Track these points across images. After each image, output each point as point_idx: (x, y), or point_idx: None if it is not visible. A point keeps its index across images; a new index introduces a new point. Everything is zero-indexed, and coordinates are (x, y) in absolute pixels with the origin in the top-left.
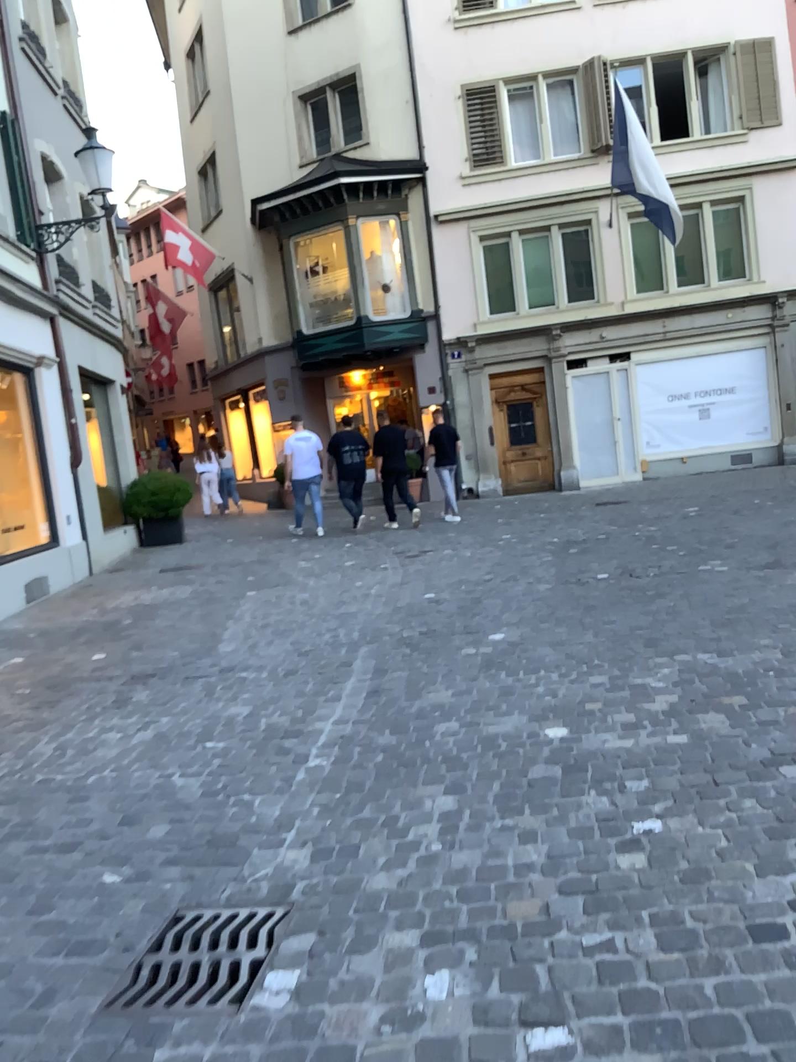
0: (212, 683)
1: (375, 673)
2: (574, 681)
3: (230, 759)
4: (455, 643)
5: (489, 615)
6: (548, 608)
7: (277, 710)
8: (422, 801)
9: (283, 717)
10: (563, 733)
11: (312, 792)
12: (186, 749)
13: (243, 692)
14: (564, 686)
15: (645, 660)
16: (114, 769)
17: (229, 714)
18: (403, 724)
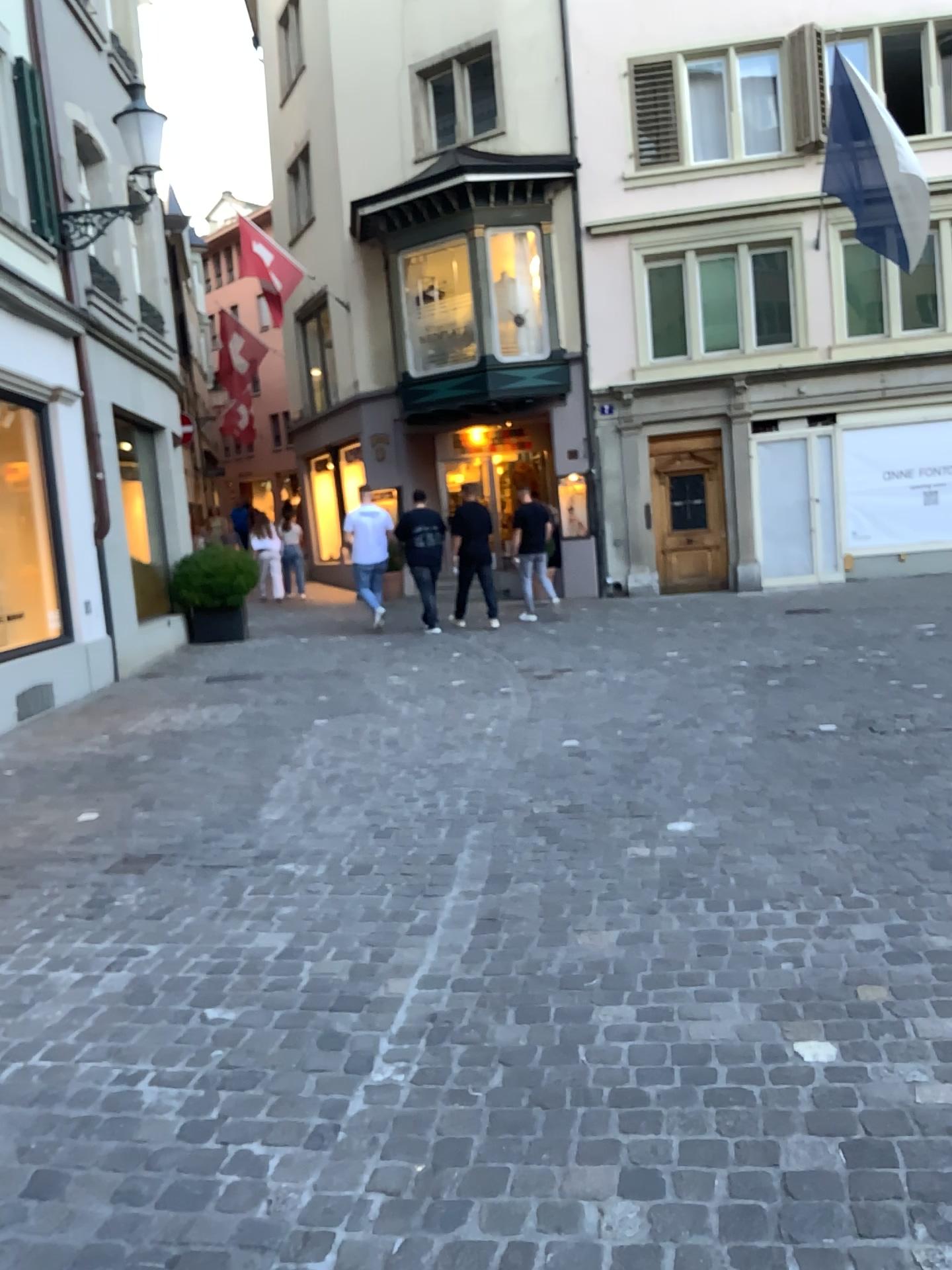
0: (239, 883)
1: (491, 883)
2: (828, 936)
3: (239, 1057)
4: (615, 835)
5: (664, 786)
6: (755, 780)
7: (331, 949)
8: (581, 1217)
9: (338, 966)
10: (833, 1060)
11: (372, 1157)
12: (172, 1024)
13: (282, 907)
14: (813, 944)
15: (942, 899)
16: (43, 1060)
17: (253, 951)
18: (539, 1002)
